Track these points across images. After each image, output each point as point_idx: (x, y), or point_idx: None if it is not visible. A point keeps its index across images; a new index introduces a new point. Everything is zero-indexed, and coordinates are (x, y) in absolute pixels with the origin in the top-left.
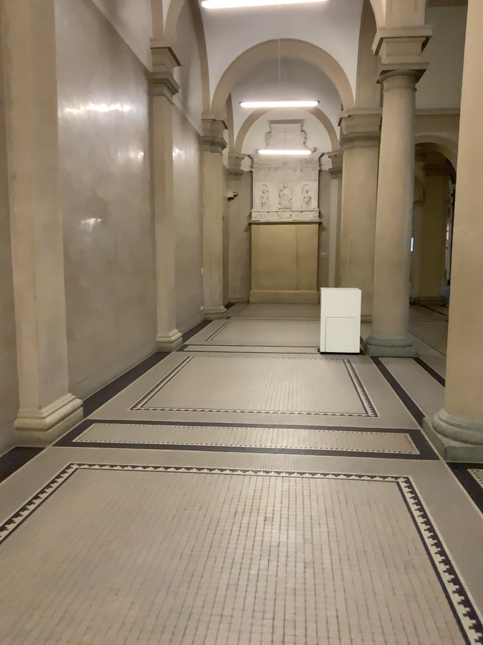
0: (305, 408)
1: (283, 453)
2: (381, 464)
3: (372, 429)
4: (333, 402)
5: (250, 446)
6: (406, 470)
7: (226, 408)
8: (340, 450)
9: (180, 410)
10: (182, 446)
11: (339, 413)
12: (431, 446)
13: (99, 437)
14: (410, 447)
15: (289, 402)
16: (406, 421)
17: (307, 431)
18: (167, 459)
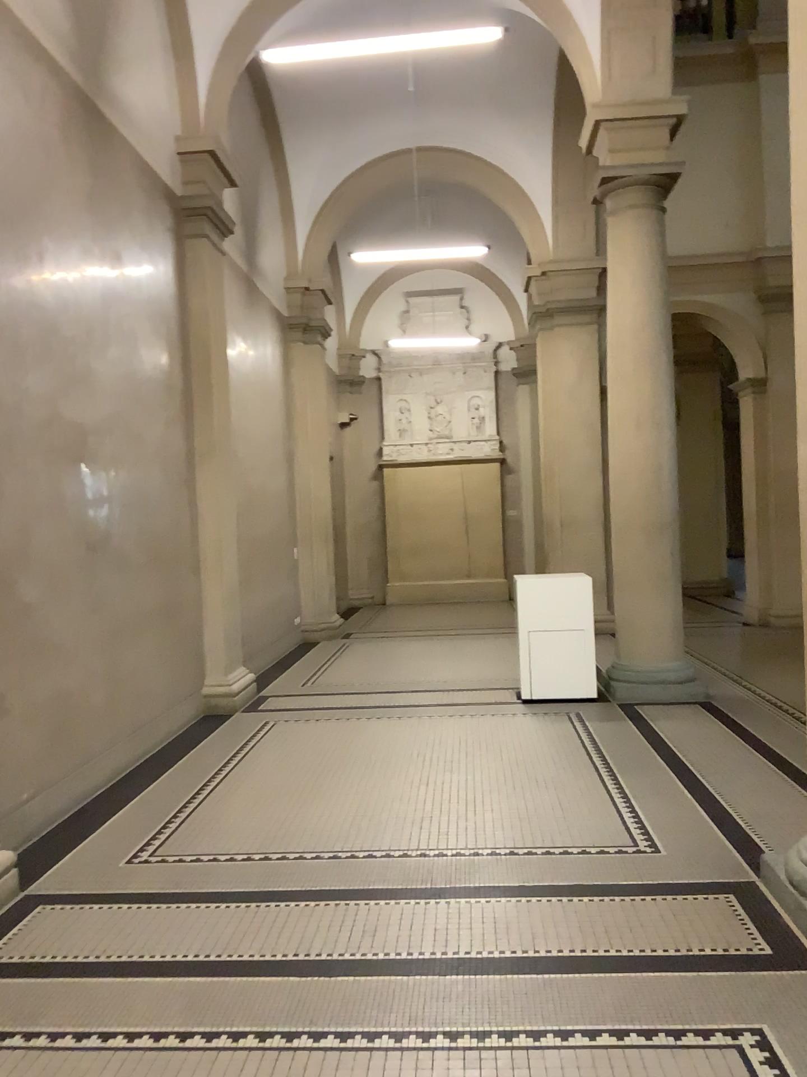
0: (502, 839)
1: (461, 973)
2: (693, 994)
3: (654, 889)
4: (561, 821)
5: (386, 953)
6: (753, 1008)
7: (333, 850)
8: (591, 953)
9: (235, 860)
10: (229, 962)
11: (575, 848)
12: (795, 932)
13: (43, 946)
14: (748, 936)
15: (468, 828)
16: (724, 862)
17: (512, 903)
18: (188, 1008)
